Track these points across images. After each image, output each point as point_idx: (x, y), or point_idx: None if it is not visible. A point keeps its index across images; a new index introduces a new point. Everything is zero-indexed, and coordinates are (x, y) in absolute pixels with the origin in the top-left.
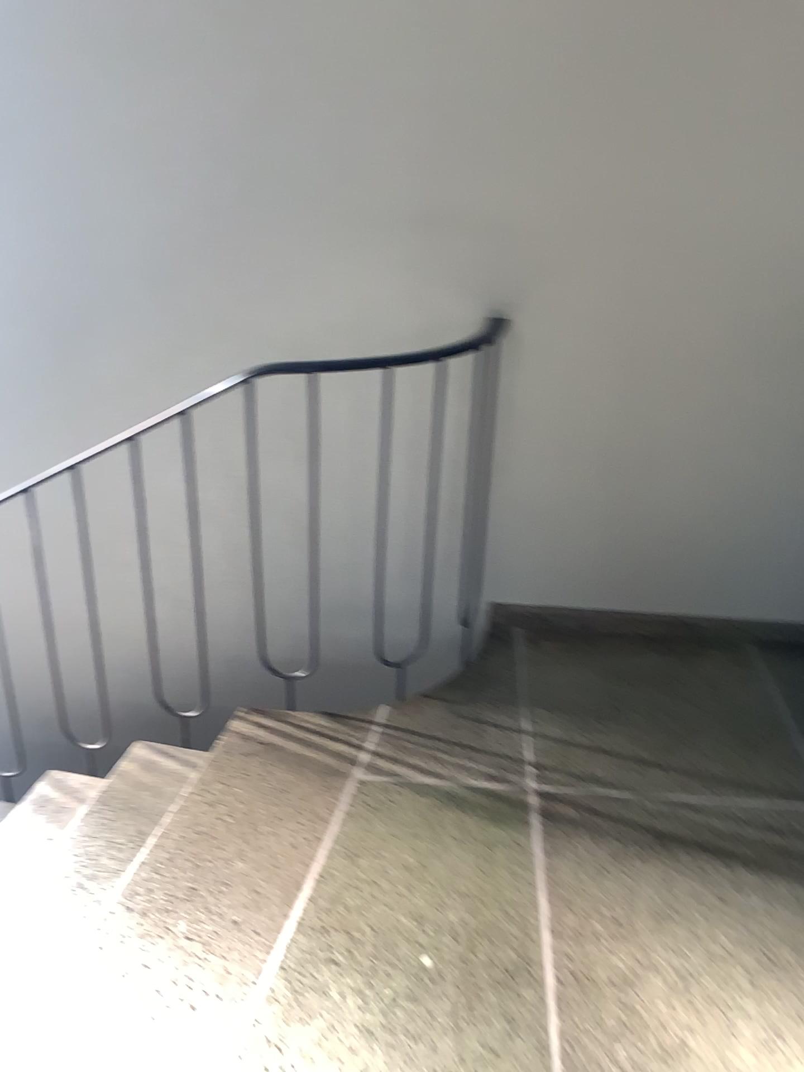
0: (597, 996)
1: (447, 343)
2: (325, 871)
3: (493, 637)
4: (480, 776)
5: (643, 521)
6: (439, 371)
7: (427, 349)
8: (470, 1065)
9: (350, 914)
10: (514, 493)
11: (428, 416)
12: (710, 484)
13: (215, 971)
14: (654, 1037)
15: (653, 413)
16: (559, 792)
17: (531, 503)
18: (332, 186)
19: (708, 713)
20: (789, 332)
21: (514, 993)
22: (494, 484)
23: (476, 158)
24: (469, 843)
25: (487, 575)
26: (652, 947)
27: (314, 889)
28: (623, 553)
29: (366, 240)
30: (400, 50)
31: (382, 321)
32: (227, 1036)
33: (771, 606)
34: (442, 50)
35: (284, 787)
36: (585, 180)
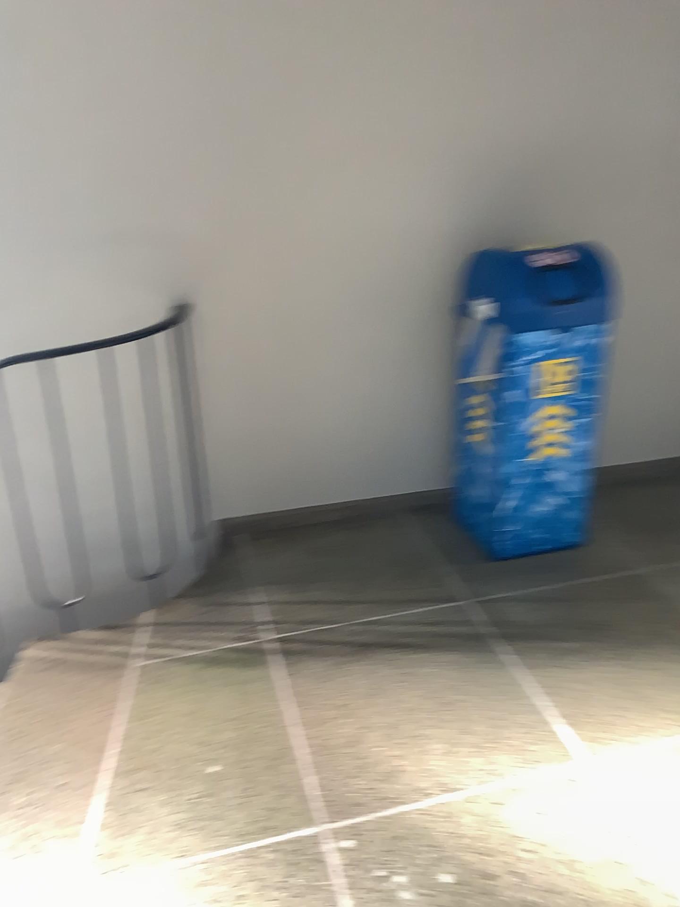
0: (337, 754)
1: (143, 328)
2: (124, 732)
3: (221, 546)
4: (229, 641)
5: (313, 437)
6: (141, 351)
7: (129, 334)
8: (258, 822)
9: (150, 755)
10: (216, 433)
11: (139, 385)
12: (353, 402)
13: (51, 822)
14: (378, 767)
15: (303, 358)
16: (288, 636)
17: (229, 438)
18: (31, 221)
19: (382, 561)
20: (381, 289)
21: (280, 769)
22: (199, 429)
23: (141, 190)
24: (229, 686)
25: (207, 499)
26: (368, 714)
27: (118, 746)
28: (303, 463)
29: (66, 258)
30: (68, 116)
31: (89, 318)
32: (71, 860)
33: (411, 481)
34: (100, 115)
35: (77, 686)
36: (223, 199)
